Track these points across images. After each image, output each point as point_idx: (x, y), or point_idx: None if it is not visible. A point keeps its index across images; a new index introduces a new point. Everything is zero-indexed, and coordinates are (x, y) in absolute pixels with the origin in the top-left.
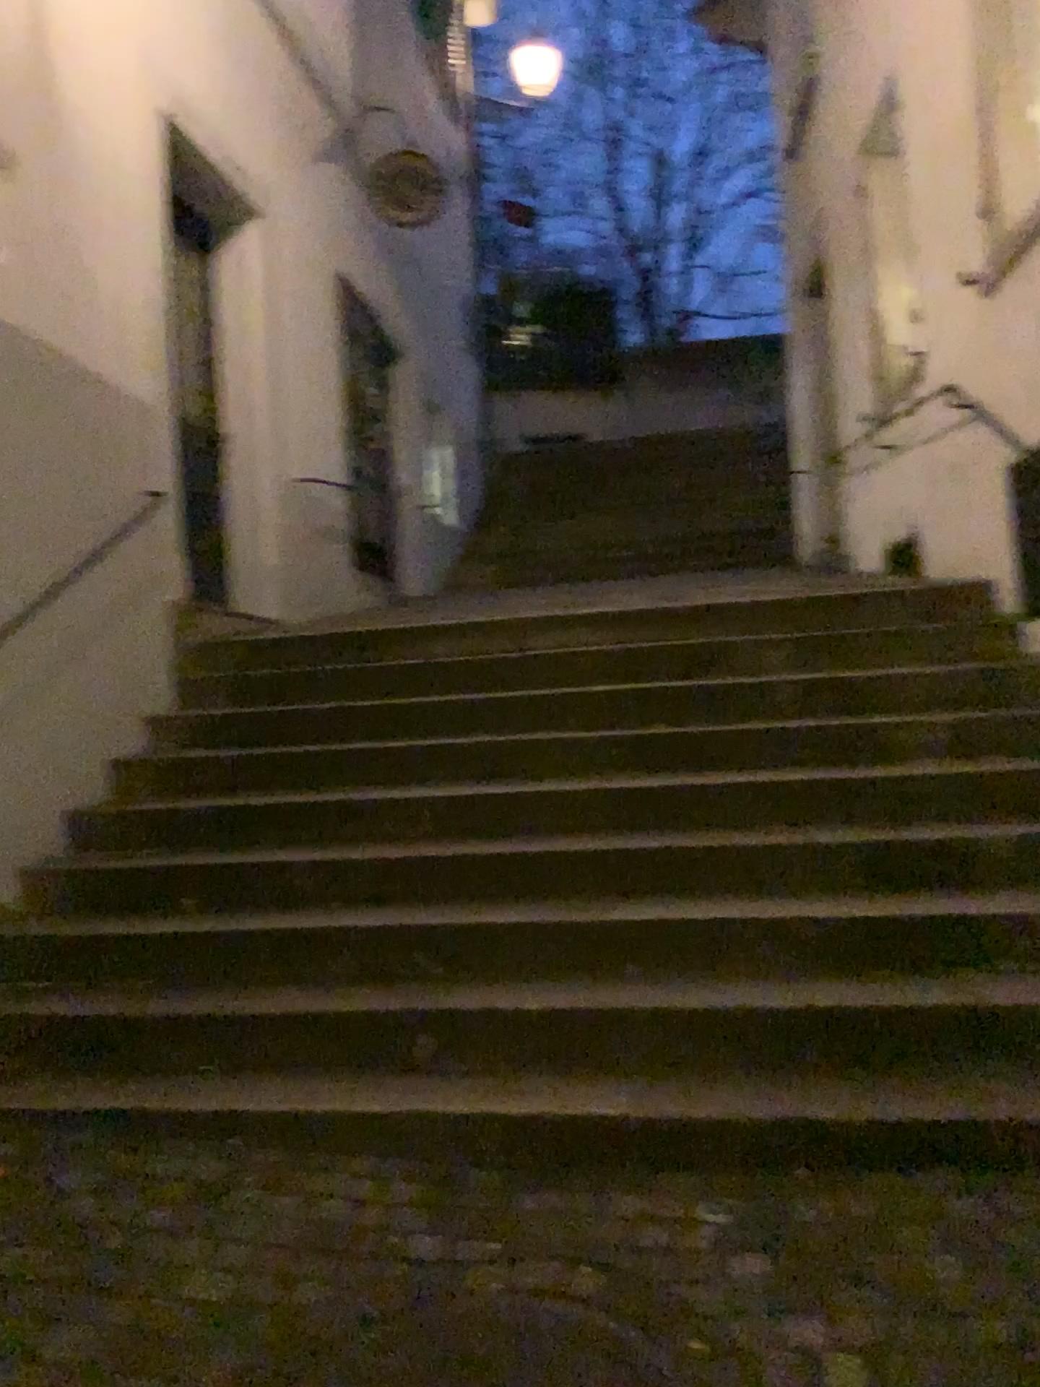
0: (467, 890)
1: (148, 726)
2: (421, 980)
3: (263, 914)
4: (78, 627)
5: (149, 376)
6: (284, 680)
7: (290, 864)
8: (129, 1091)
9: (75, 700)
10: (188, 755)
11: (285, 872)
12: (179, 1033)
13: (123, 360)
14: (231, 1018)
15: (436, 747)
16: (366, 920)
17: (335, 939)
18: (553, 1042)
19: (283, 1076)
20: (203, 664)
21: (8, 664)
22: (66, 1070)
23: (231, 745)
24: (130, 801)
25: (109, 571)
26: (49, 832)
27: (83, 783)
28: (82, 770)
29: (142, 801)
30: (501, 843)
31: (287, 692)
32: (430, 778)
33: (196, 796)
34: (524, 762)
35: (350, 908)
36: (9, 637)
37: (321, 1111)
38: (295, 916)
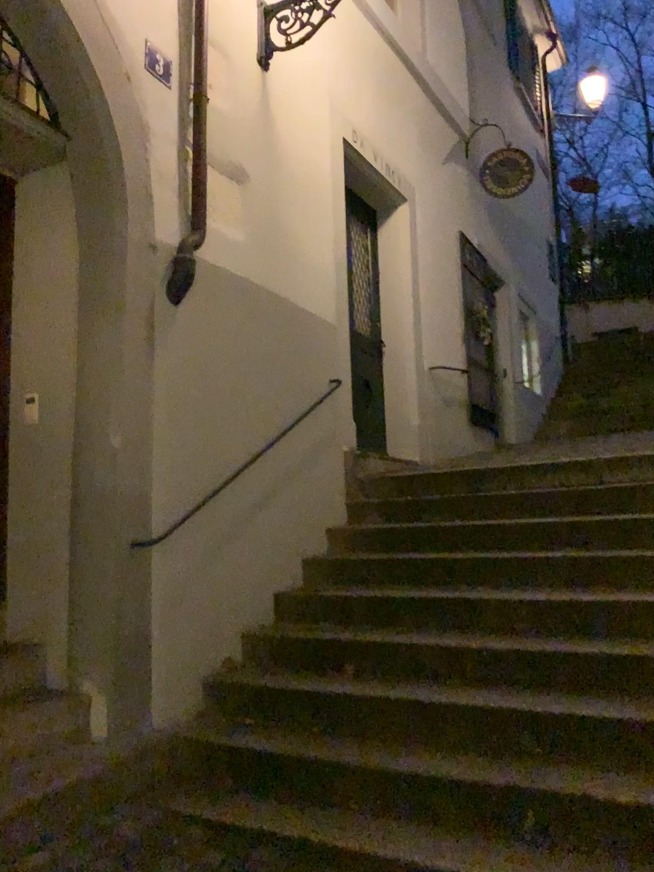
0: (562, 681)
1: (329, 537)
2: (525, 755)
3: (403, 684)
4: (283, 469)
5: (332, 303)
6: (422, 505)
7: (423, 645)
8: (299, 821)
9: (280, 519)
10: (355, 557)
11: (419, 651)
12: (338, 775)
13: (316, 294)
14: (376, 768)
15: (534, 559)
16: (480, 697)
17: (457, 711)
18: (647, 834)
19: (413, 827)
20: (367, 493)
21: (237, 494)
22: (258, 795)
23: (384, 551)
24: (315, 589)
25: (305, 432)
26: (262, 610)
27: (285, 576)
28: (285, 567)
29: (323, 590)
30: (590, 641)
31: (424, 514)
32: (530, 582)
33: (359, 589)
34: (607, 573)
35: (468, 685)
36: (238, 476)
37: (443, 867)
38: (425, 688)
